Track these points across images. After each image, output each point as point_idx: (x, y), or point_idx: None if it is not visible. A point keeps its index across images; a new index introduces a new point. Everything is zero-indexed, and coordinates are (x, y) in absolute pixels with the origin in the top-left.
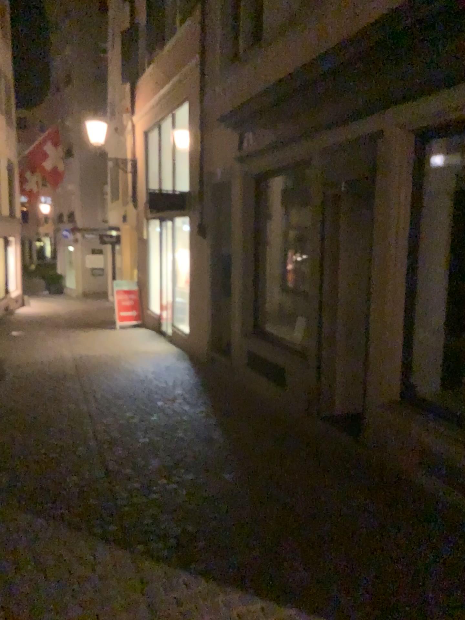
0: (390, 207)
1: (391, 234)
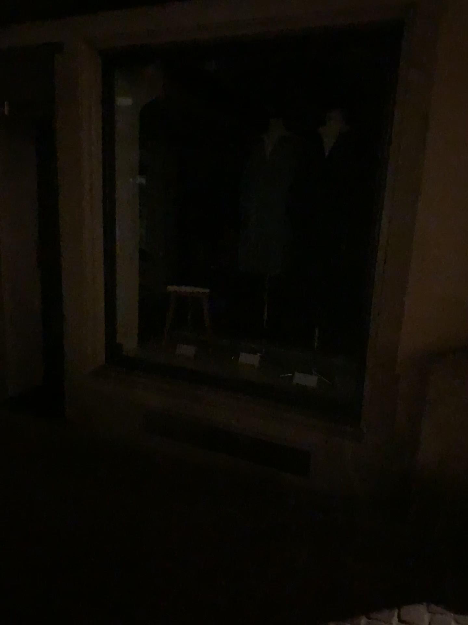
0: (83, 136)
1: (87, 169)
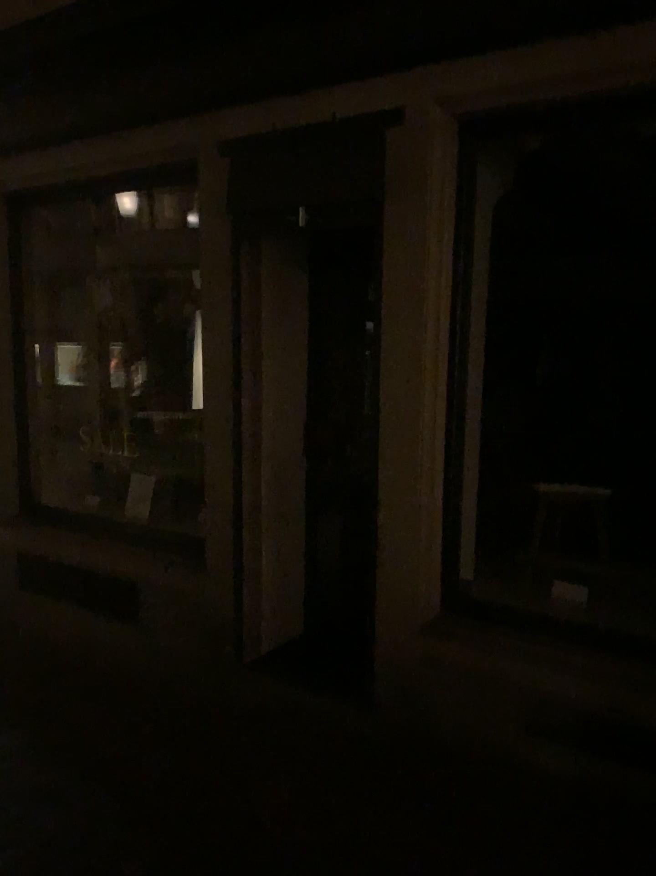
0: (428, 254)
1: (431, 306)
